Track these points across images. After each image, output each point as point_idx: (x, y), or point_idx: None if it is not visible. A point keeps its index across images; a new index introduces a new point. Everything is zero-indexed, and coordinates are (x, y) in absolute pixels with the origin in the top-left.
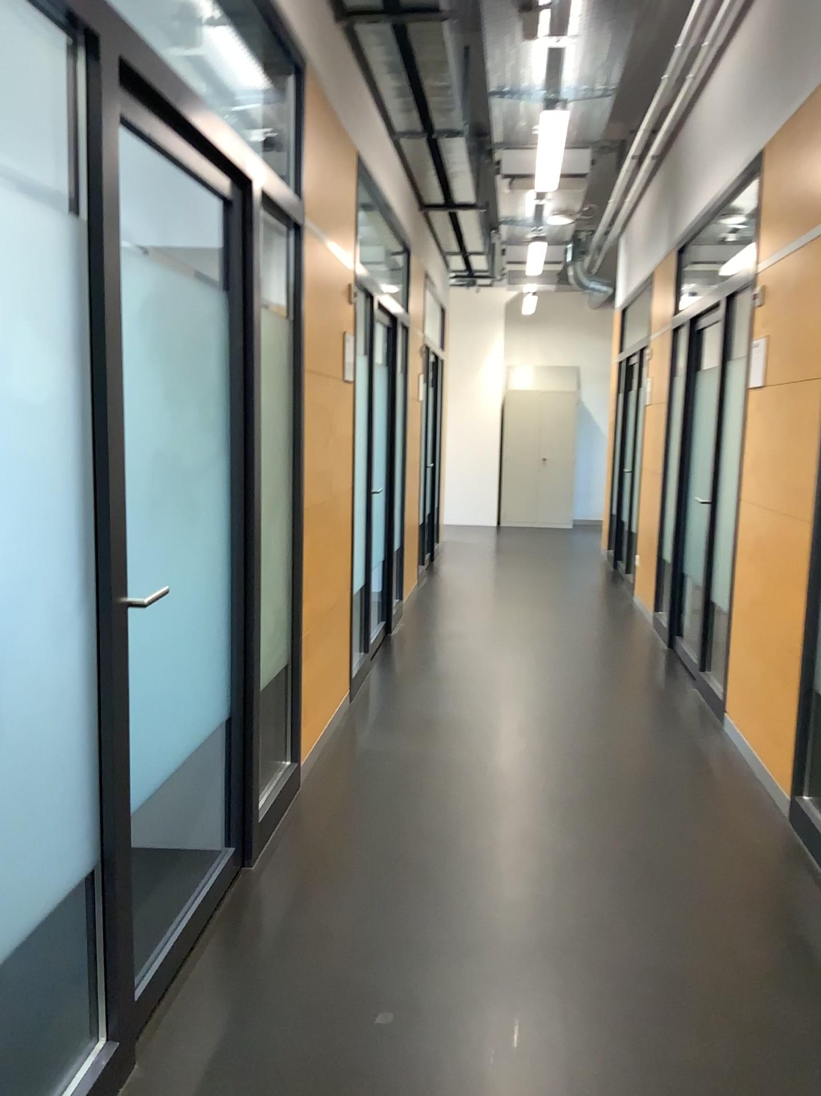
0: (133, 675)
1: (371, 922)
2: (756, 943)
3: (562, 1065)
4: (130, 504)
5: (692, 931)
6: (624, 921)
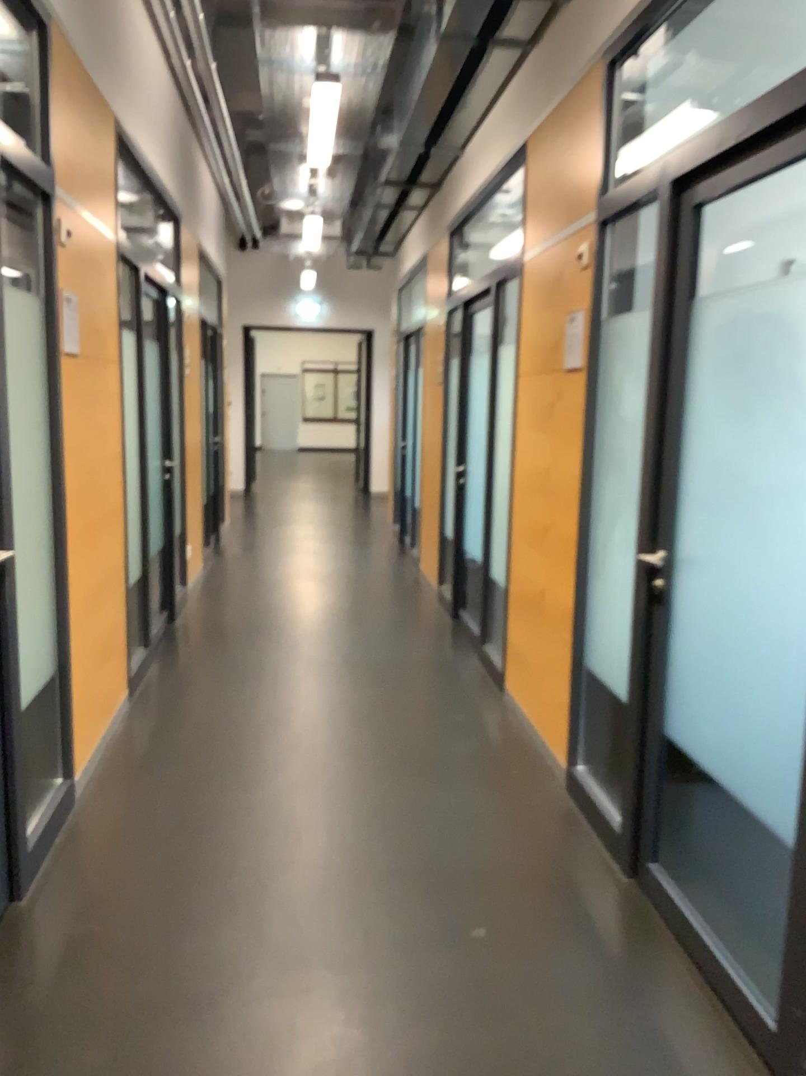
0: (670, 625)
1: (546, 1021)
2: (78, 1069)
3: (328, 913)
4: (675, 494)
5: (154, 1075)
6: (240, 1073)
